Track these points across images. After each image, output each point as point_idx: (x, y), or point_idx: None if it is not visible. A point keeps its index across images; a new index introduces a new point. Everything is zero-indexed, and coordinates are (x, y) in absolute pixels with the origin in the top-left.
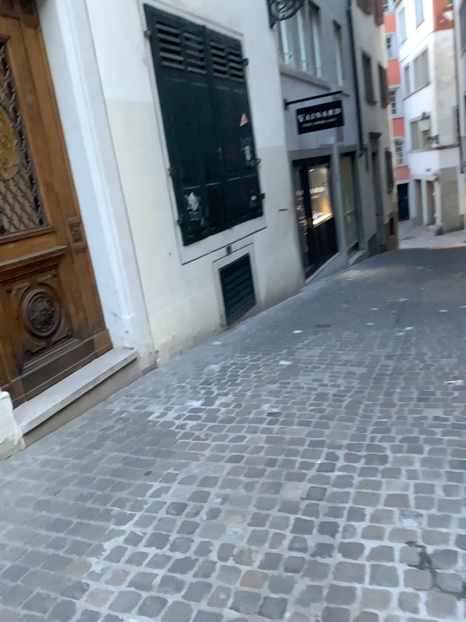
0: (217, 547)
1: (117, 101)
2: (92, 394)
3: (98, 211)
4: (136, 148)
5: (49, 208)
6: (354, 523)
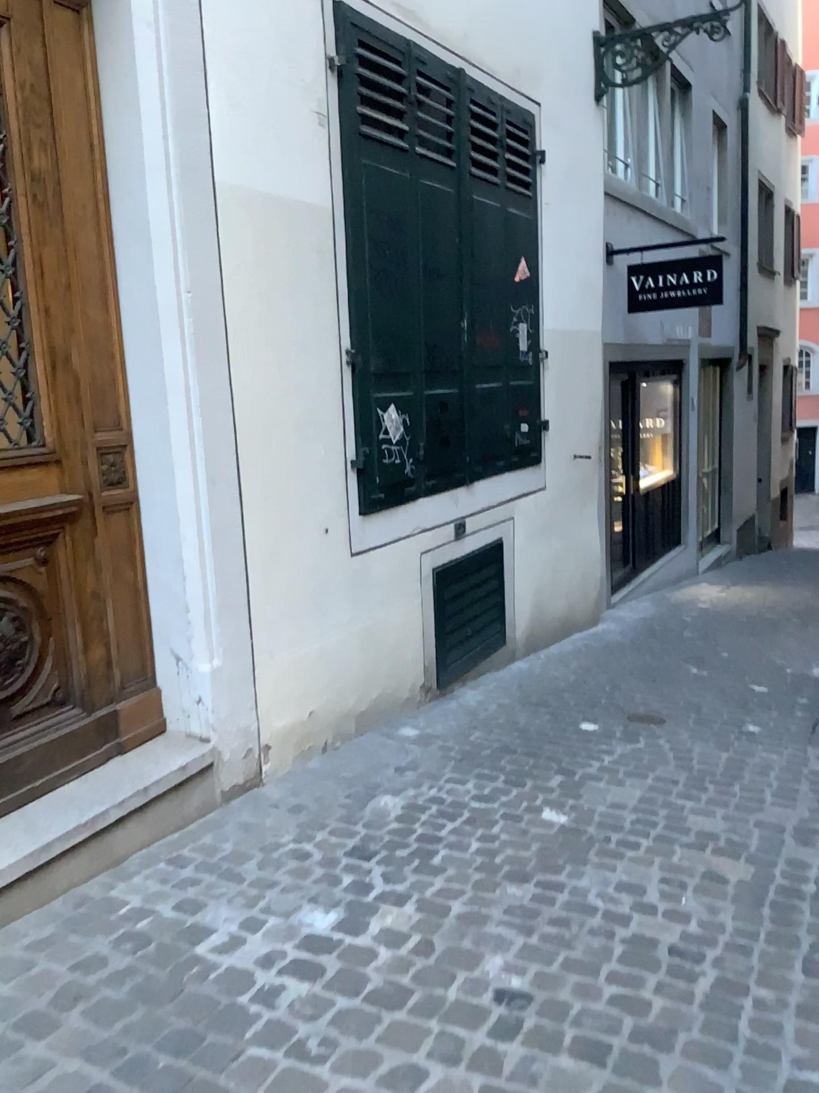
0: None
1: (243, 188)
2: (84, 852)
3: (167, 425)
4: (275, 296)
5: (49, 407)
6: None
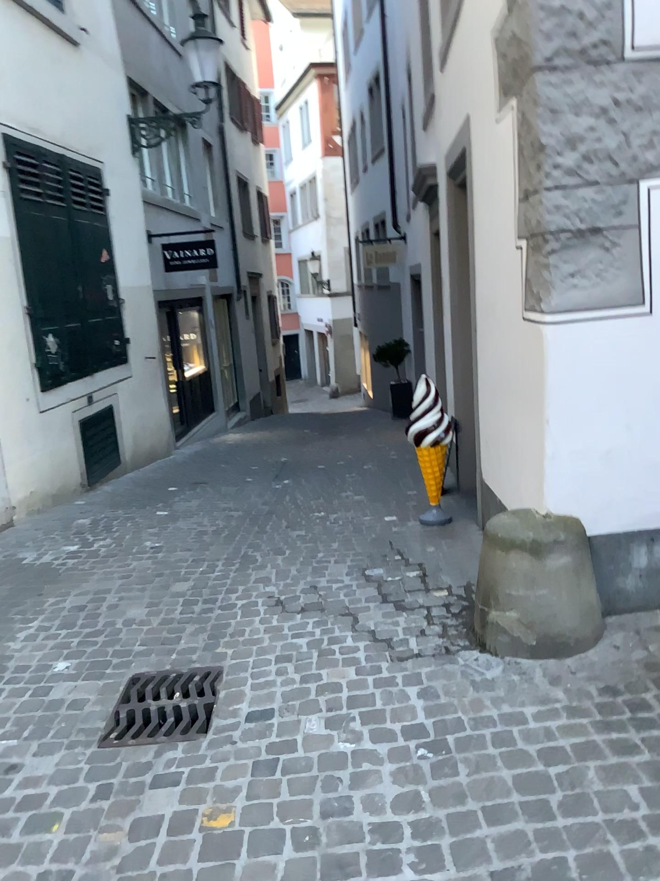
0: (122, 619)
1: None
2: None
3: None
4: None
5: None
6: (229, 594)
